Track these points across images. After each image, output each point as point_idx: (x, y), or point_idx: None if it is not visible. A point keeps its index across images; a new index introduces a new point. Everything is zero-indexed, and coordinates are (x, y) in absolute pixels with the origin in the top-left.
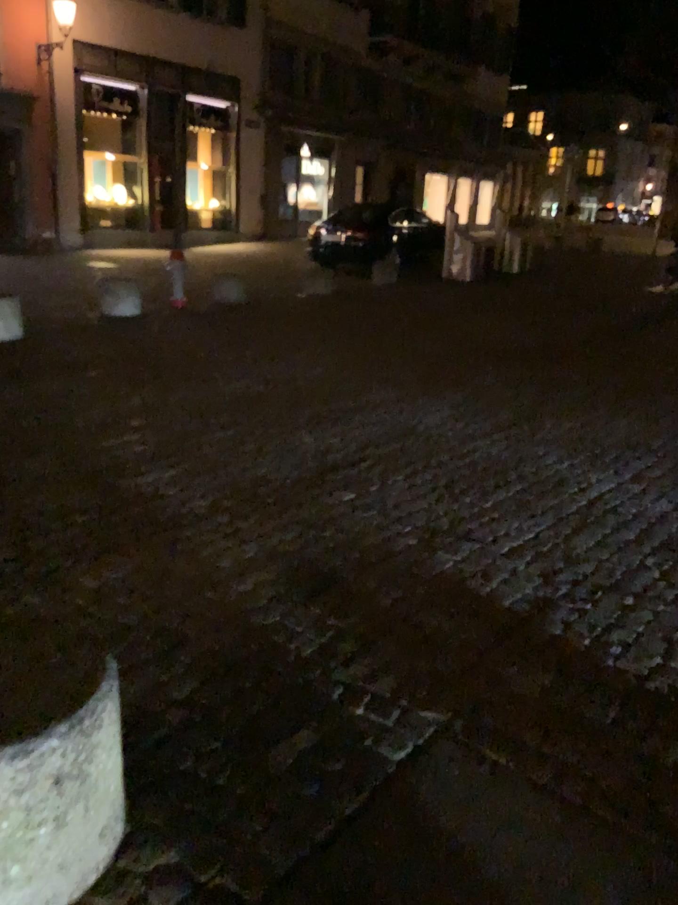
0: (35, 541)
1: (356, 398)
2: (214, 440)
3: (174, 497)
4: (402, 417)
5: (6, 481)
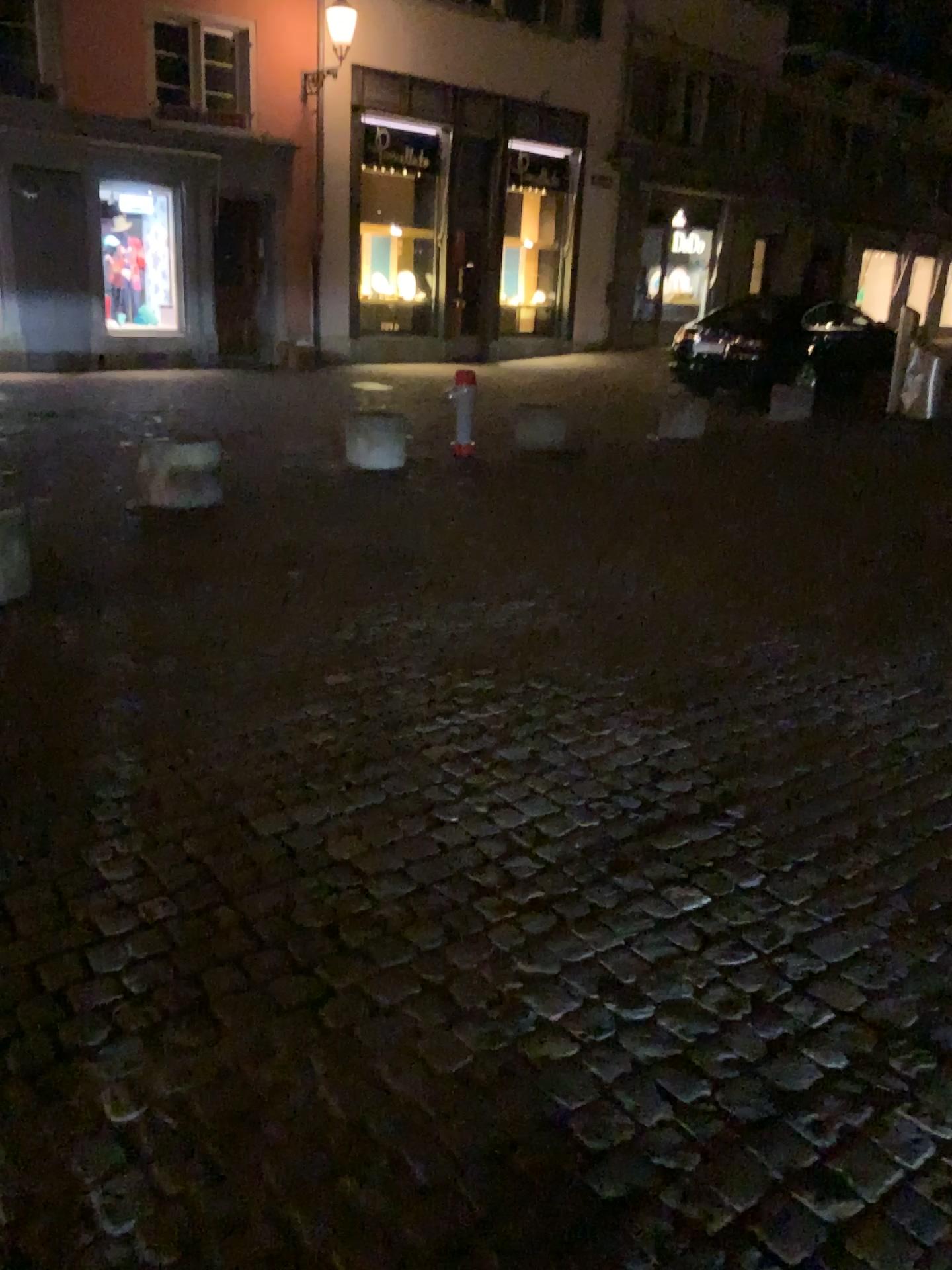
0: (61, 961)
1: (728, 649)
2: (459, 728)
3: (354, 862)
4: (813, 699)
5: (73, 796)
